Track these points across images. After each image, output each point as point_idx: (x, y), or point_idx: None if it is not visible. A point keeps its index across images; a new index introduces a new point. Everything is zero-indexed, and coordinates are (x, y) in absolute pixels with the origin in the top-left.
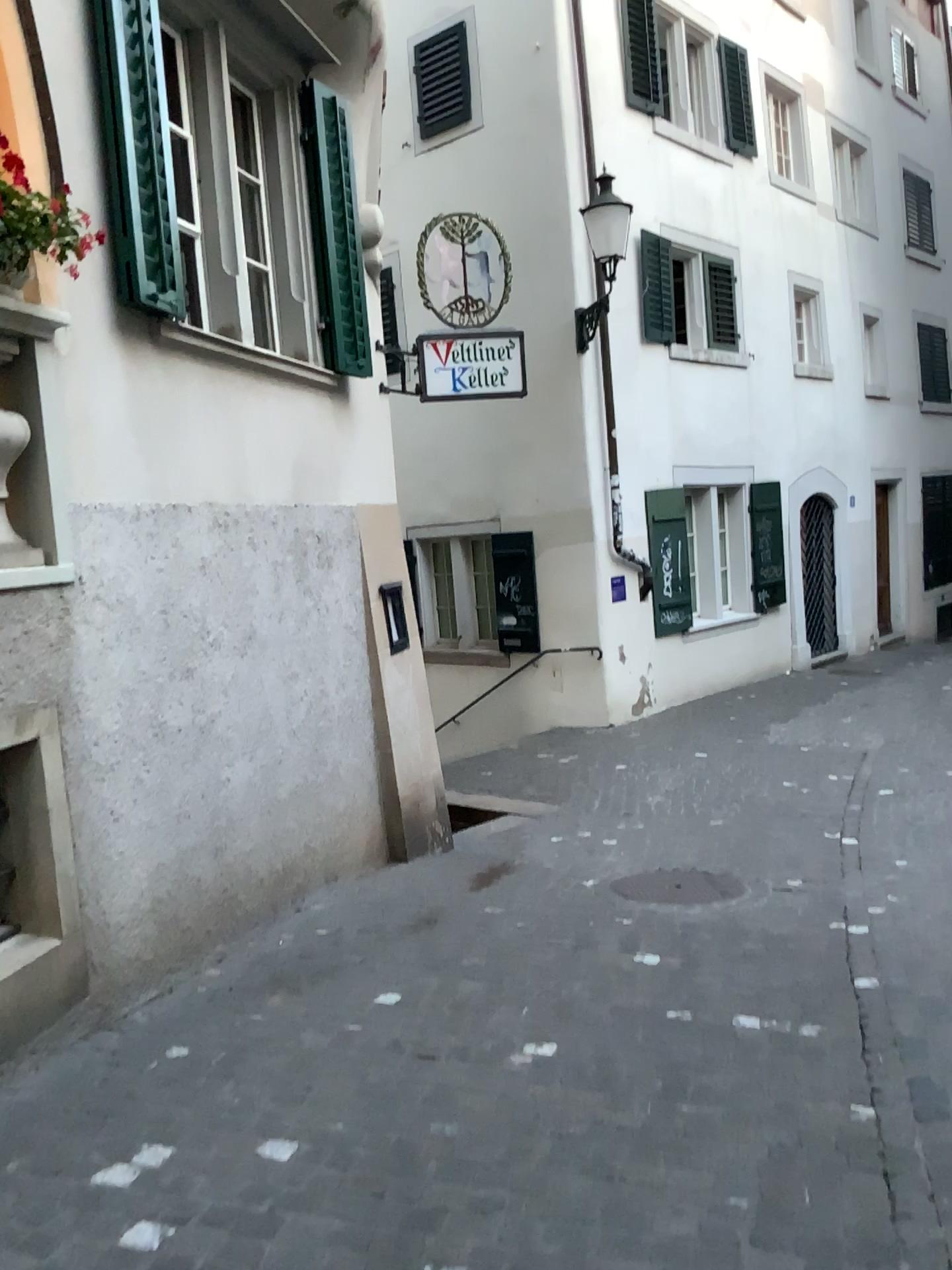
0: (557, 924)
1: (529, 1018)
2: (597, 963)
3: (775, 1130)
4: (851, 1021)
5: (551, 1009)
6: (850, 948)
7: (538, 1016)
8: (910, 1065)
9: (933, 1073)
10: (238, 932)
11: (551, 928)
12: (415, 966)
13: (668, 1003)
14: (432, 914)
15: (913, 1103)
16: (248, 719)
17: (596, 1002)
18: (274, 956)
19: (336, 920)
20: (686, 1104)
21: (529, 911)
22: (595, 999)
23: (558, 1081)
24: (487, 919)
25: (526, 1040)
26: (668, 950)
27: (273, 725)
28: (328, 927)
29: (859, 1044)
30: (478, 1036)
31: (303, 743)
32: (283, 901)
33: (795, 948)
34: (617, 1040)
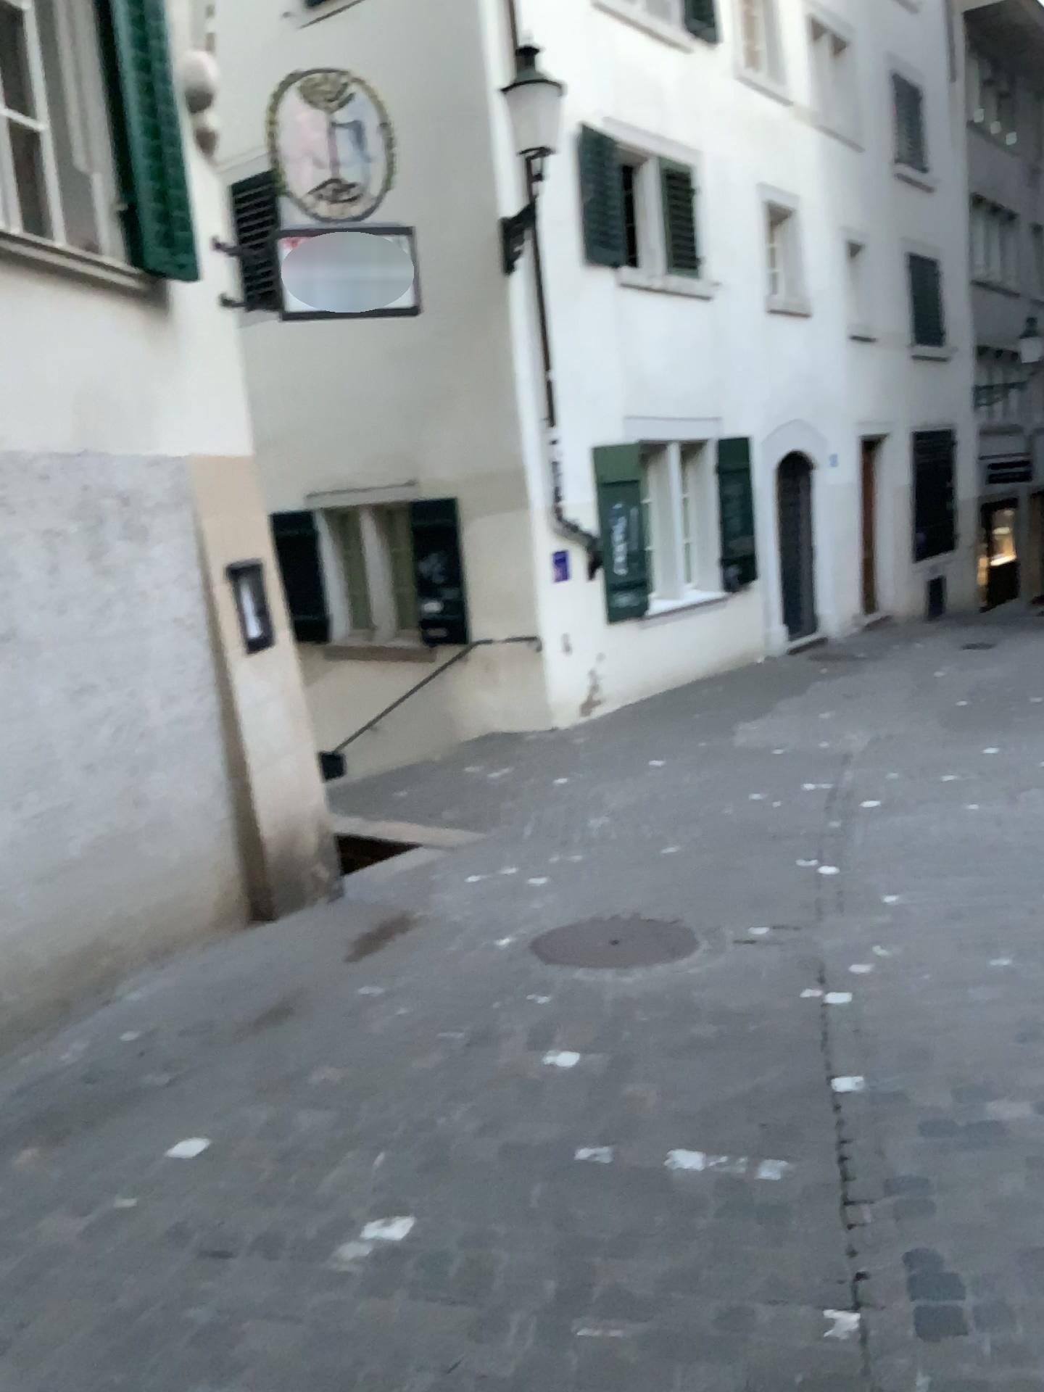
0: (446, 1011)
1: (378, 1177)
2: (489, 1073)
3: (711, 1375)
4: (827, 1155)
5: (413, 1157)
6: (827, 1034)
7: (392, 1171)
8: (906, 1230)
9: (939, 1244)
10: (2, 1046)
11: (437, 1018)
12: (238, 1090)
13: (578, 1138)
14: (282, 1002)
15: (912, 1305)
16: (11, 752)
17: (477, 1142)
18: (45, 1082)
19: (149, 1017)
20: (582, 1331)
21: (414, 992)
22: (478, 1135)
23: (399, 1294)
24: (354, 1007)
25: (366, 1217)
26: (588, 1047)
27: (55, 757)
28: (136, 1028)
29: (837, 1196)
30: (297, 1213)
31: (108, 779)
32: (80, 994)
33: (755, 1037)
34: (497, 1209)
